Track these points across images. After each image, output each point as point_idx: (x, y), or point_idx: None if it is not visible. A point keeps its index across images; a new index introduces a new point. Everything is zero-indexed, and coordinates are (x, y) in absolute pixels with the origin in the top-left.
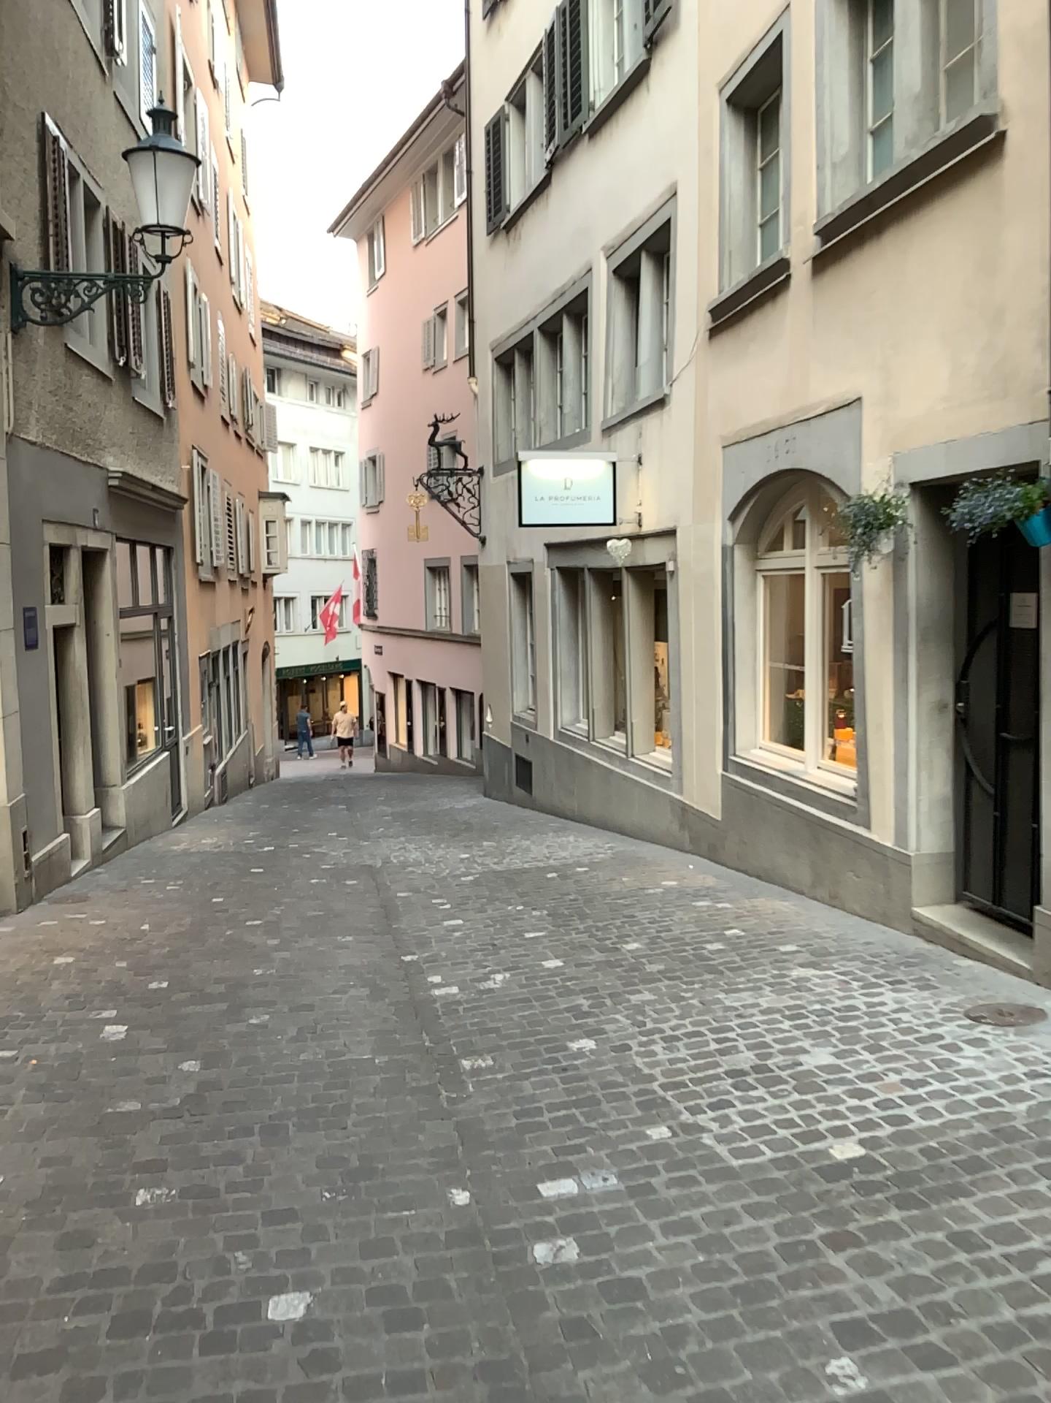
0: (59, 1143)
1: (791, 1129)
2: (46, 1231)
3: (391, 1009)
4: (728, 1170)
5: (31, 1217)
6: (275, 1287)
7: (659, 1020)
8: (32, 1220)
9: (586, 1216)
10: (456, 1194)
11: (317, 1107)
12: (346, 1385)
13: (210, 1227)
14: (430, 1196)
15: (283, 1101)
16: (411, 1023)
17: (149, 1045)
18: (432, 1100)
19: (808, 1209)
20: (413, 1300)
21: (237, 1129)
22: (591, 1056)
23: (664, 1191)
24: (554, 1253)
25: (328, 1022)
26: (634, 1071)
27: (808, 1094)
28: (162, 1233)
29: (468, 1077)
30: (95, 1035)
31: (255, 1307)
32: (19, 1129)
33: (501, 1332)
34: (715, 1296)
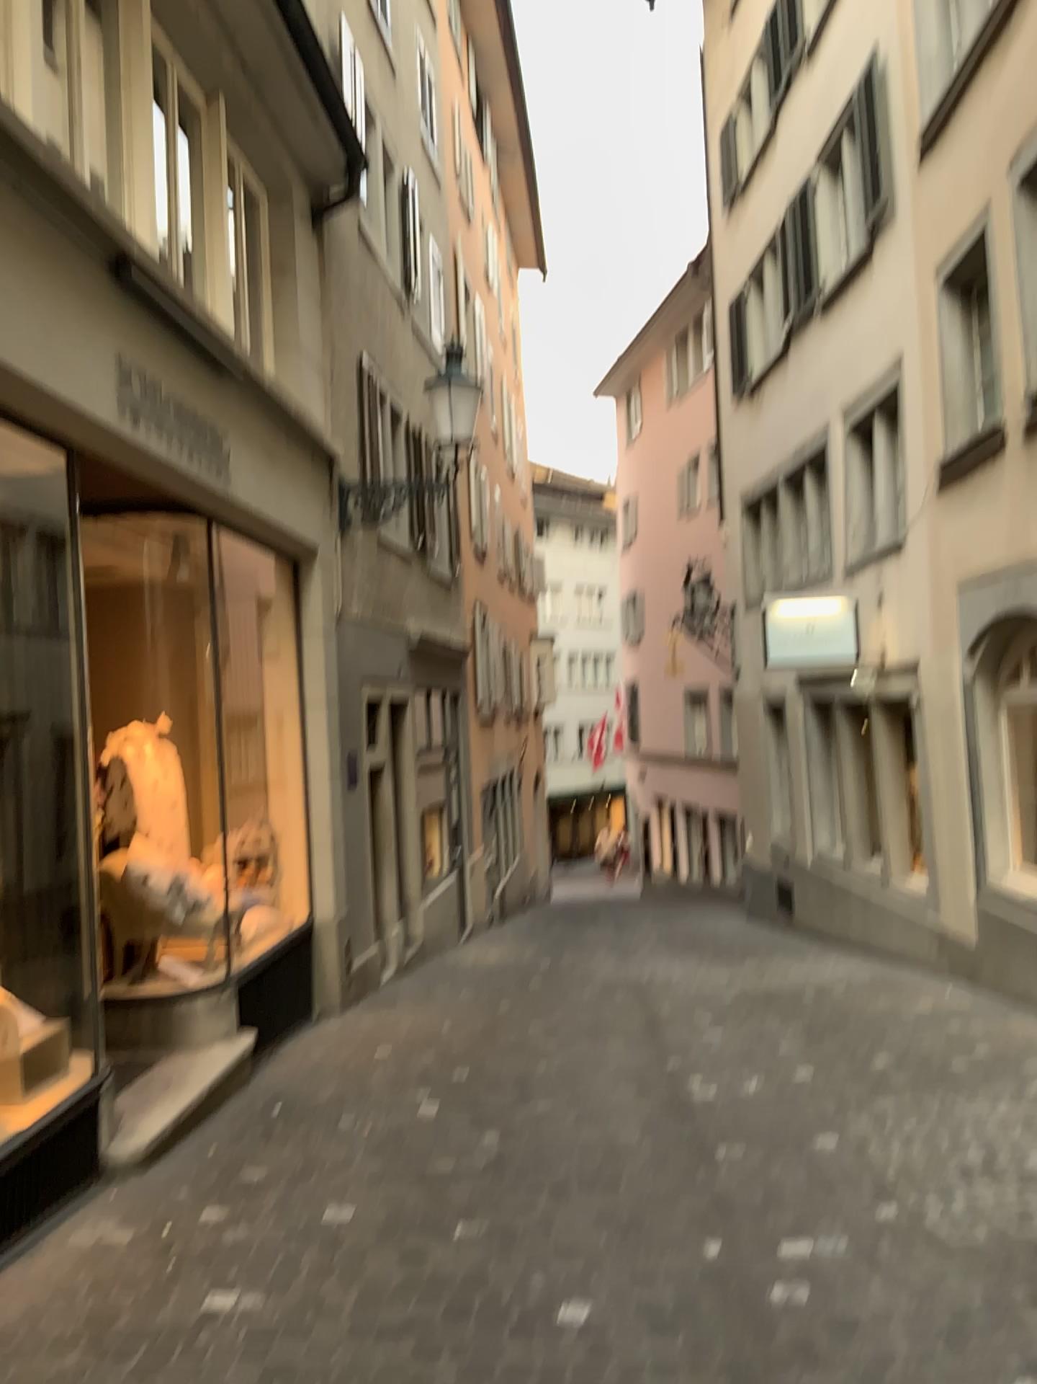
0: (393, 1189)
1: (1006, 1214)
2: (391, 1248)
3: (655, 1102)
4: (944, 1242)
5: (378, 1238)
6: (564, 1298)
7: (897, 1120)
8: (379, 1240)
9: (816, 1269)
10: (708, 1246)
11: (594, 1175)
12: (618, 1367)
13: (512, 1254)
14: (686, 1246)
15: (566, 1169)
16: (673, 1115)
17: (456, 1121)
18: (690, 1176)
19: (1013, 1276)
20: (671, 1316)
21: (530, 1187)
22: (831, 1149)
23: (886, 1255)
24: (788, 1293)
25: (602, 1110)
26: (869, 1161)
27: (1028, 1187)
28: (477, 1255)
29: (721, 1160)
30: (412, 1112)
31: (549, 1309)
32: (363, 1176)
33: (741, 1344)
34: (922, 1333)
